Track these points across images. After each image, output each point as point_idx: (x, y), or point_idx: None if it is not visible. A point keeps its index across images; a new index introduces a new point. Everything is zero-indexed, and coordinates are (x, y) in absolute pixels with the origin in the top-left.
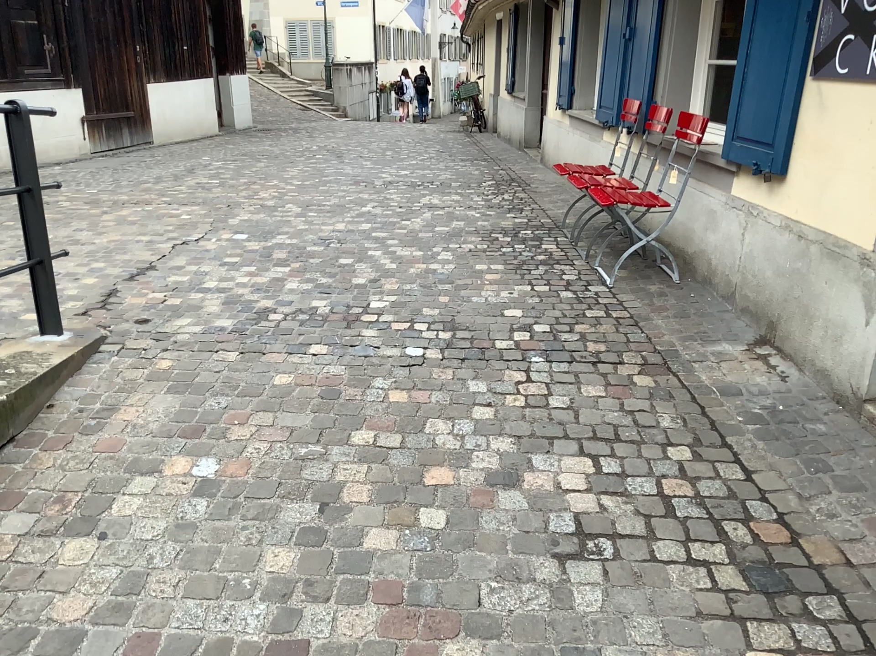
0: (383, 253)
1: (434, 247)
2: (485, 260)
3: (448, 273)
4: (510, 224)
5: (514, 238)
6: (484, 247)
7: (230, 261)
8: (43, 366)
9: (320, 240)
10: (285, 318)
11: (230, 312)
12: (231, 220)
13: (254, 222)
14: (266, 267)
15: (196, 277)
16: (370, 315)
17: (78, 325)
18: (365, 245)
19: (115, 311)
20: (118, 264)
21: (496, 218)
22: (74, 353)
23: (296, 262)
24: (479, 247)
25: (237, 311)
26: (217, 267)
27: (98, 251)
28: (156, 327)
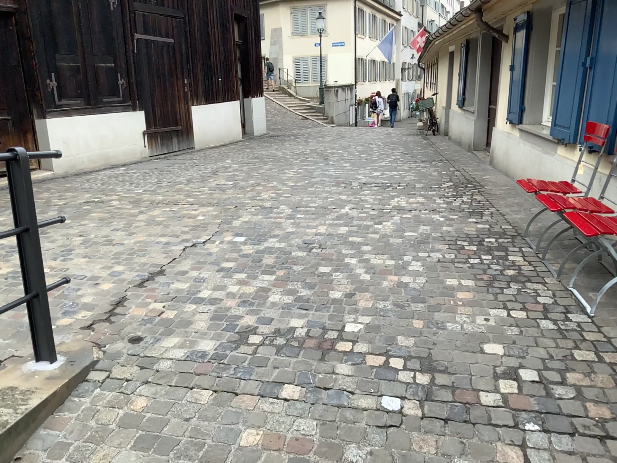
0: (359, 262)
1: (406, 256)
2: (455, 273)
3: (420, 287)
4: (473, 231)
5: (479, 247)
6: (452, 257)
7: (225, 267)
8: (16, 413)
9: (305, 244)
10: (263, 341)
11: (215, 331)
12: (234, 221)
13: (252, 223)
14: (255, 274)
15: (194, 285)
16: (345, 341)
17: (75, 345)
18: (343, 252)
19: (115, 324)
20: (134, 267)
21: (460, 225)
22: (54, 391)
23: (282, 269)
24: (448, 257)
25: (222, 330)
26: (213, 273)
27: (123, 252)
28: (145, 346)
